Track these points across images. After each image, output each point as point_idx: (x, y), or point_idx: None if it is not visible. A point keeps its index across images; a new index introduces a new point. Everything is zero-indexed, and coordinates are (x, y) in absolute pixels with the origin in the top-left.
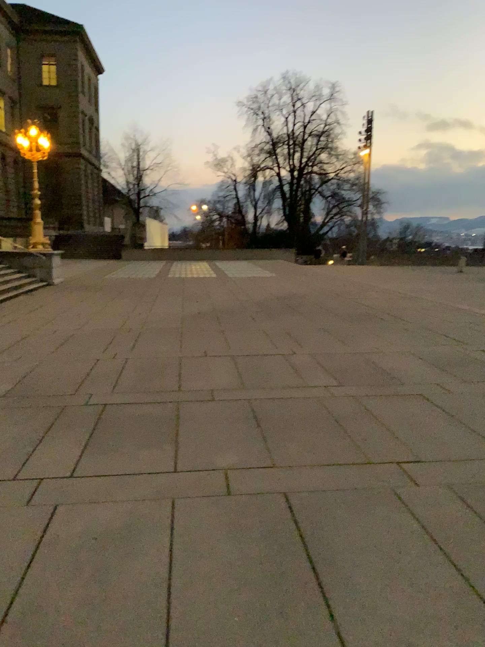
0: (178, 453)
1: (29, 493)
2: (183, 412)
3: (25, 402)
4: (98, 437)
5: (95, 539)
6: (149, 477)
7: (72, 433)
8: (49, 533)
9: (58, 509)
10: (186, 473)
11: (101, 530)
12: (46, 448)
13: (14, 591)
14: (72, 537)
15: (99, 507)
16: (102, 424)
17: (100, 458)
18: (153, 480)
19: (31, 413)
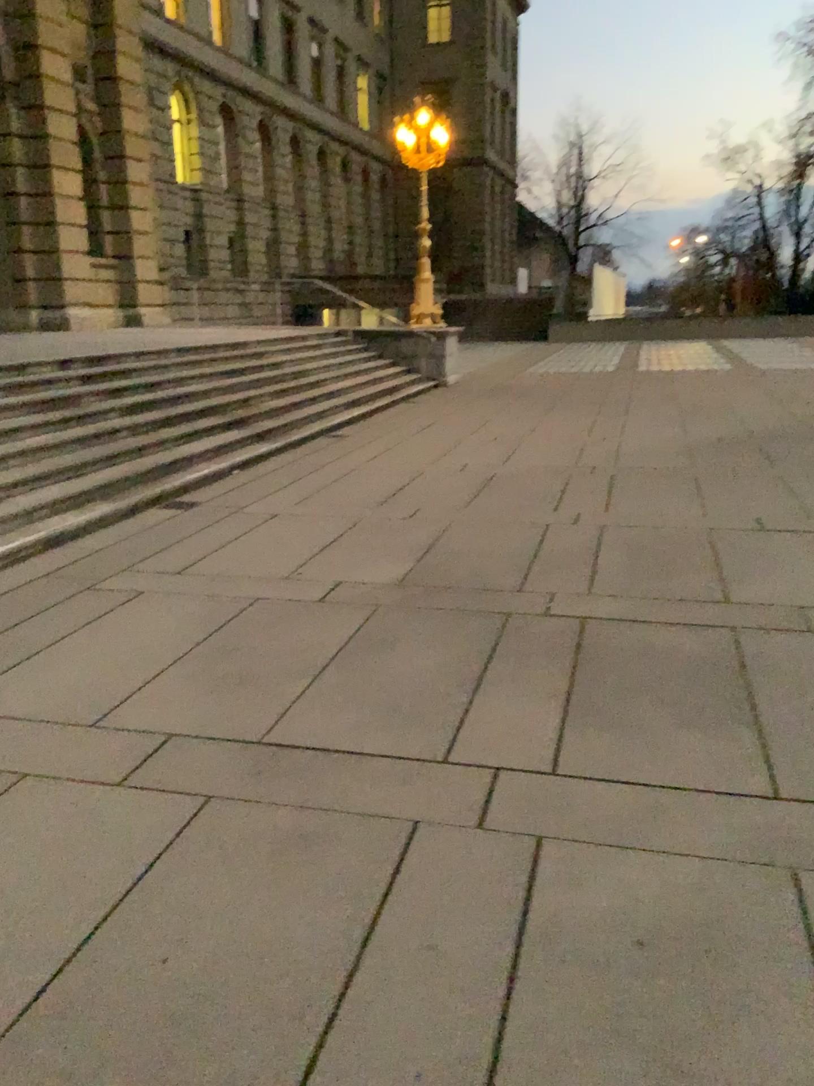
0: (771, 749)
1: (481, 801)
2: (754, 652)
3: (441, 600)
4: (589, 689)
5: (641, 945)
6: (721, 801)
7: (536, 673)
8: (540, 909)
9: (547, 850)
10: (806, 804)
11: (649, 922)
12: (495, 701)
13: (495, 1050)
14: (589, 928)
15: (629, 859)
16: (593, 662)
17: (605, 739)
18: (735, 811)
19: (455, 623)
